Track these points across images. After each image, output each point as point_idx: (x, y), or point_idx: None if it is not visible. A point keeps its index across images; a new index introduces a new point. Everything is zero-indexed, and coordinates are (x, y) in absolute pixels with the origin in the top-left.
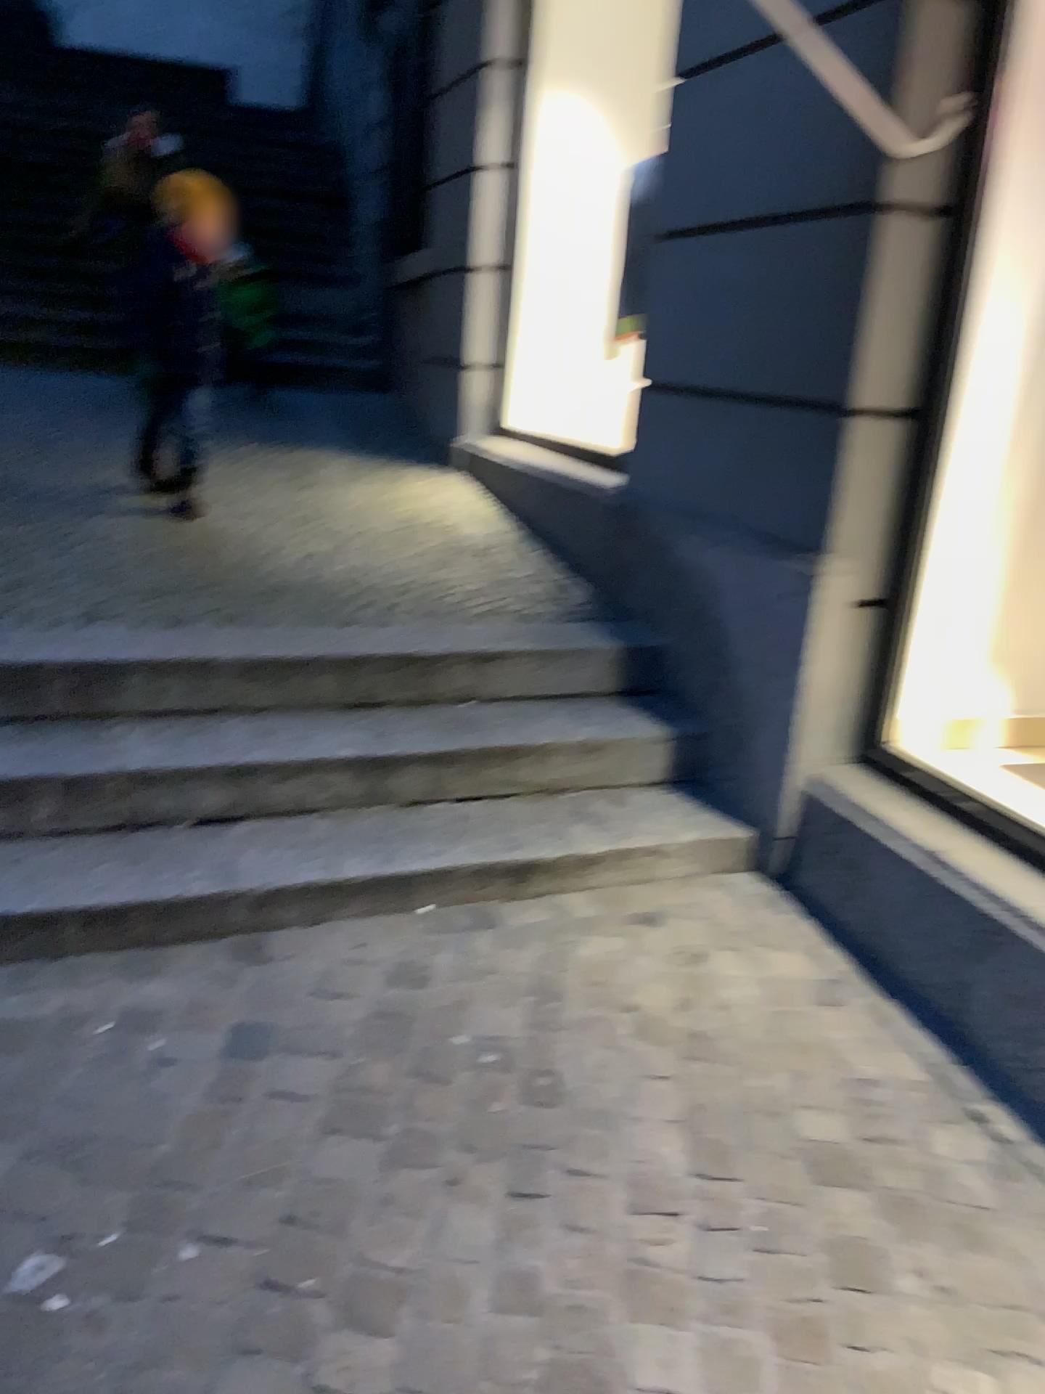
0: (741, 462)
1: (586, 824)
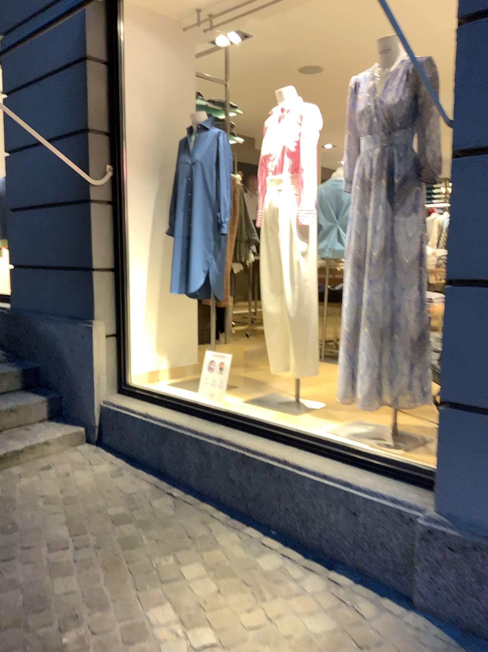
0: (56, 290)
1: (16, 439)
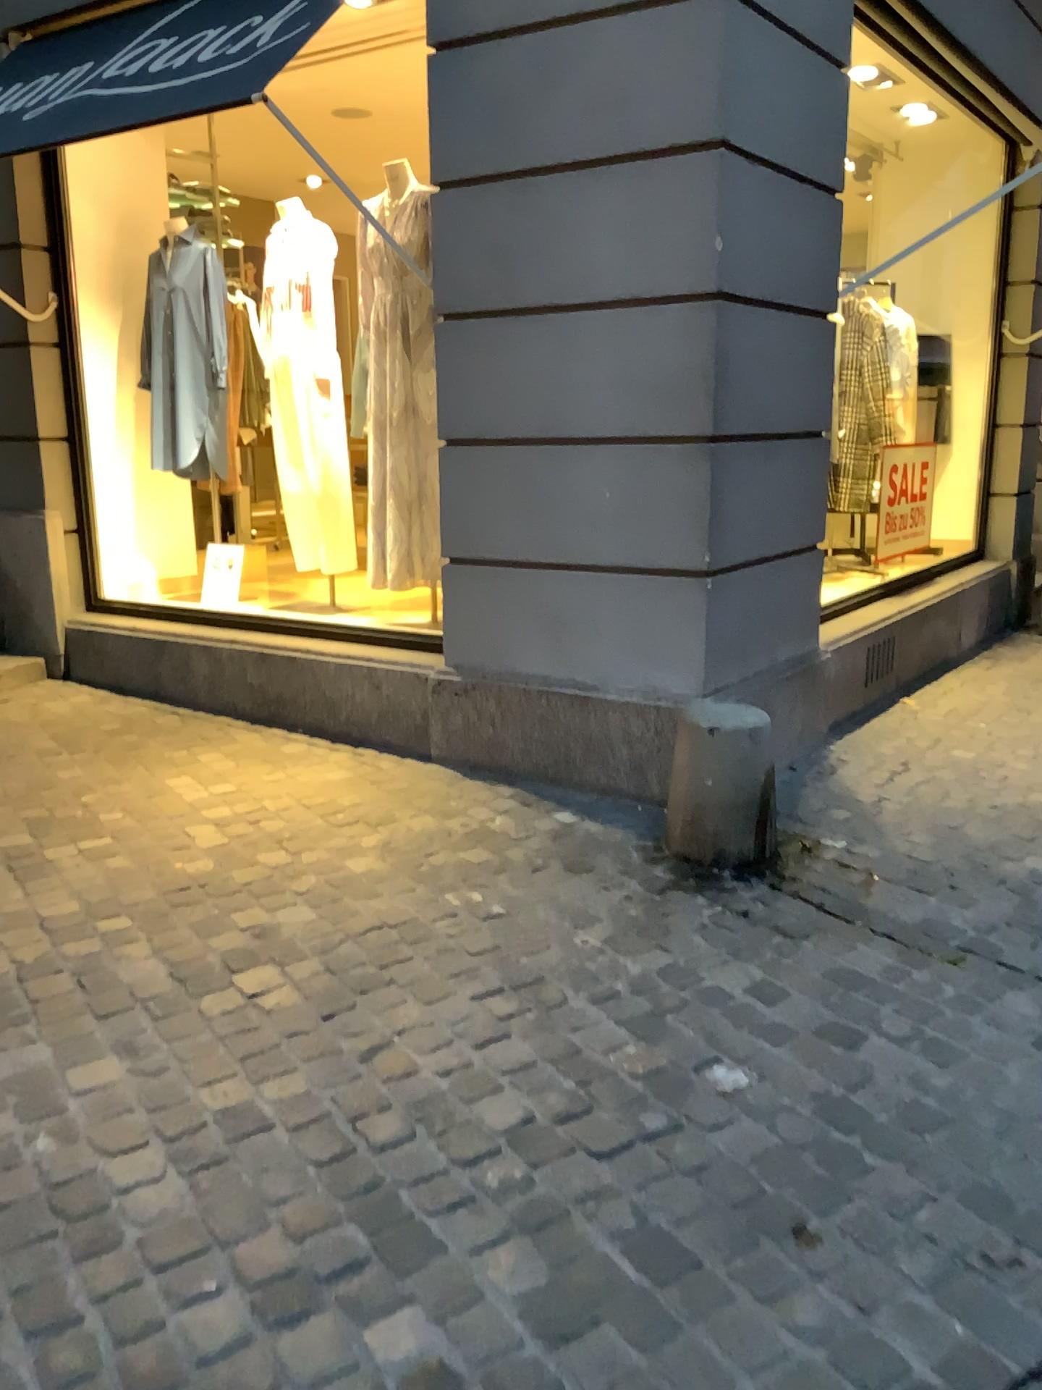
0: None
1: None
